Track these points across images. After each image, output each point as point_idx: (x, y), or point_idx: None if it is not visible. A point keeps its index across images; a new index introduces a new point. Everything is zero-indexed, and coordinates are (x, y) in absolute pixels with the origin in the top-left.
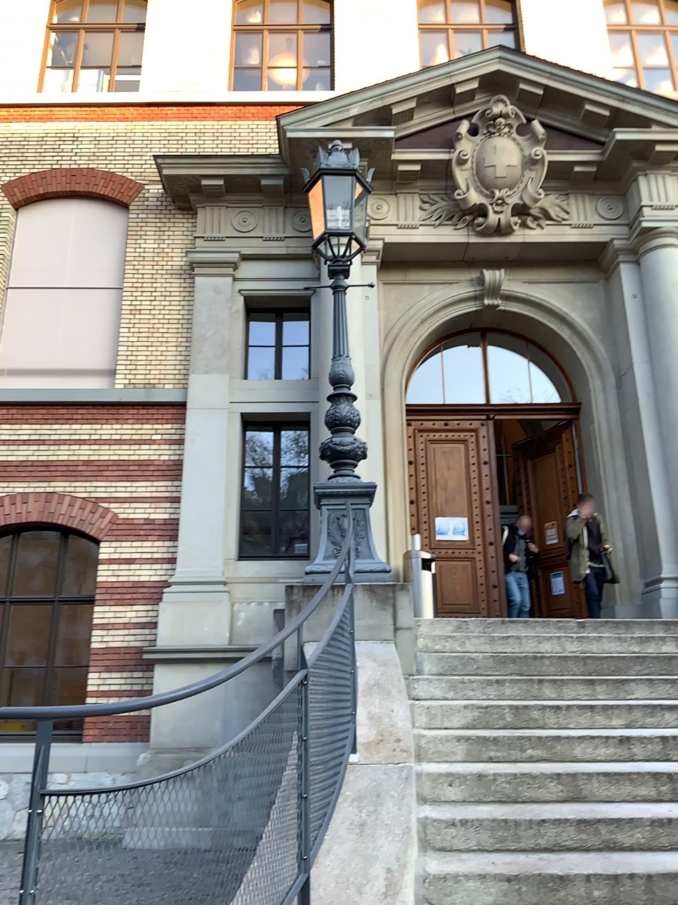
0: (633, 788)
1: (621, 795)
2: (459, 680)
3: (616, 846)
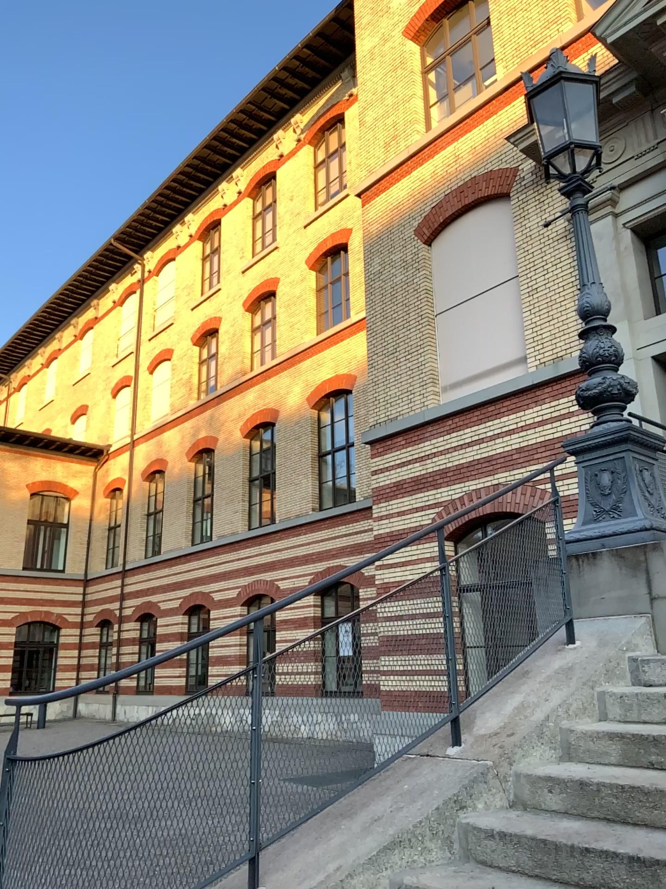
0: None
1: None
2: None
3: None
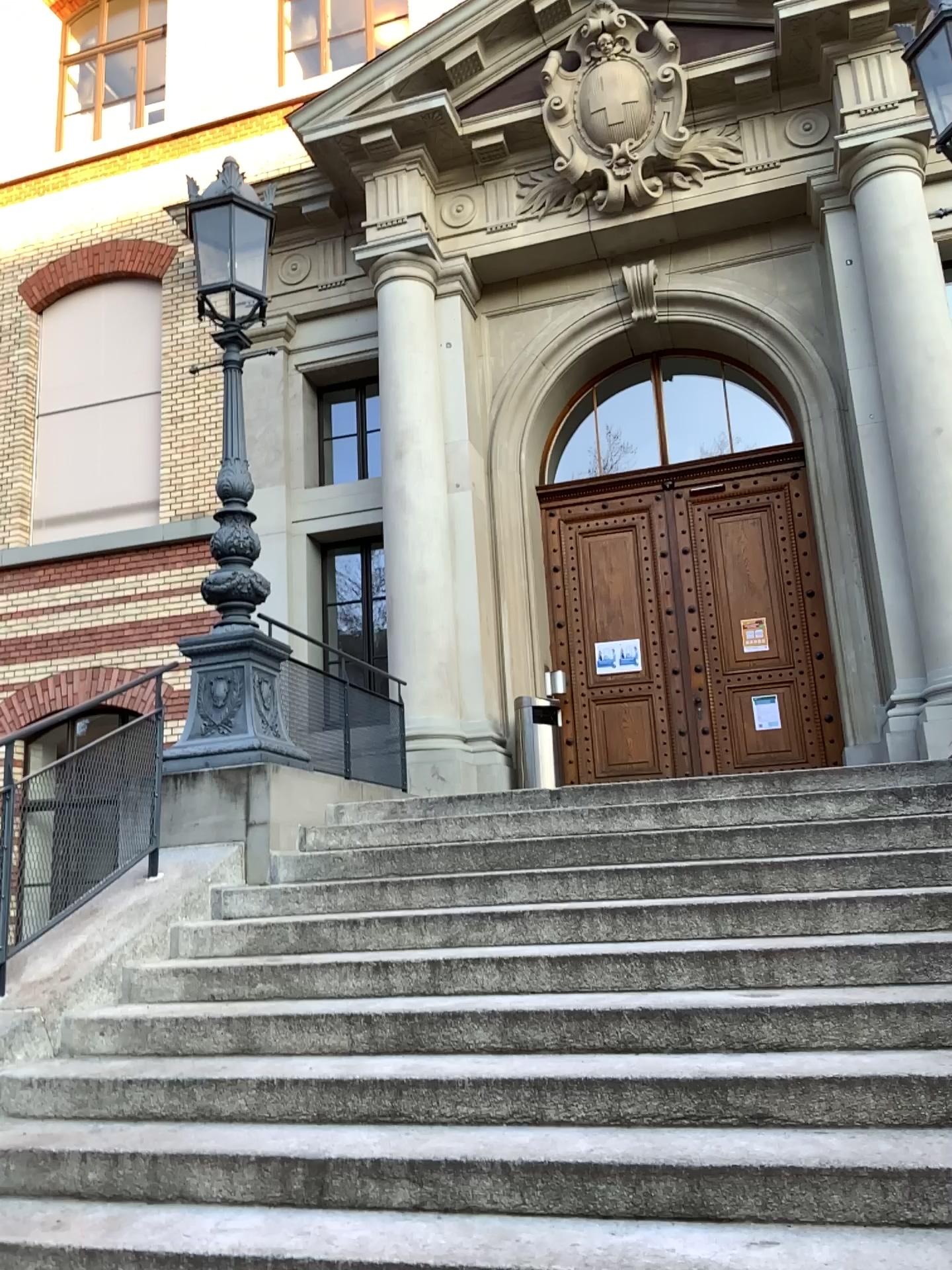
0: (304, 1035)
1: (275, 1045)
2: (282, 889)
3: (178, 1114)
